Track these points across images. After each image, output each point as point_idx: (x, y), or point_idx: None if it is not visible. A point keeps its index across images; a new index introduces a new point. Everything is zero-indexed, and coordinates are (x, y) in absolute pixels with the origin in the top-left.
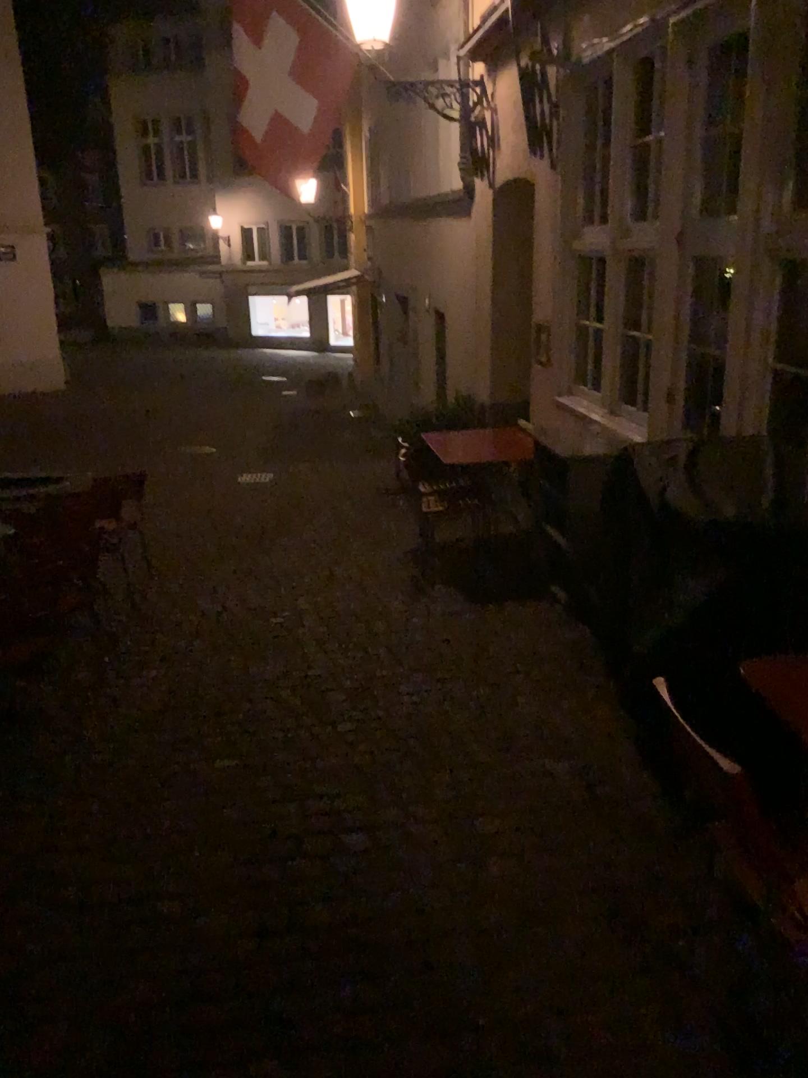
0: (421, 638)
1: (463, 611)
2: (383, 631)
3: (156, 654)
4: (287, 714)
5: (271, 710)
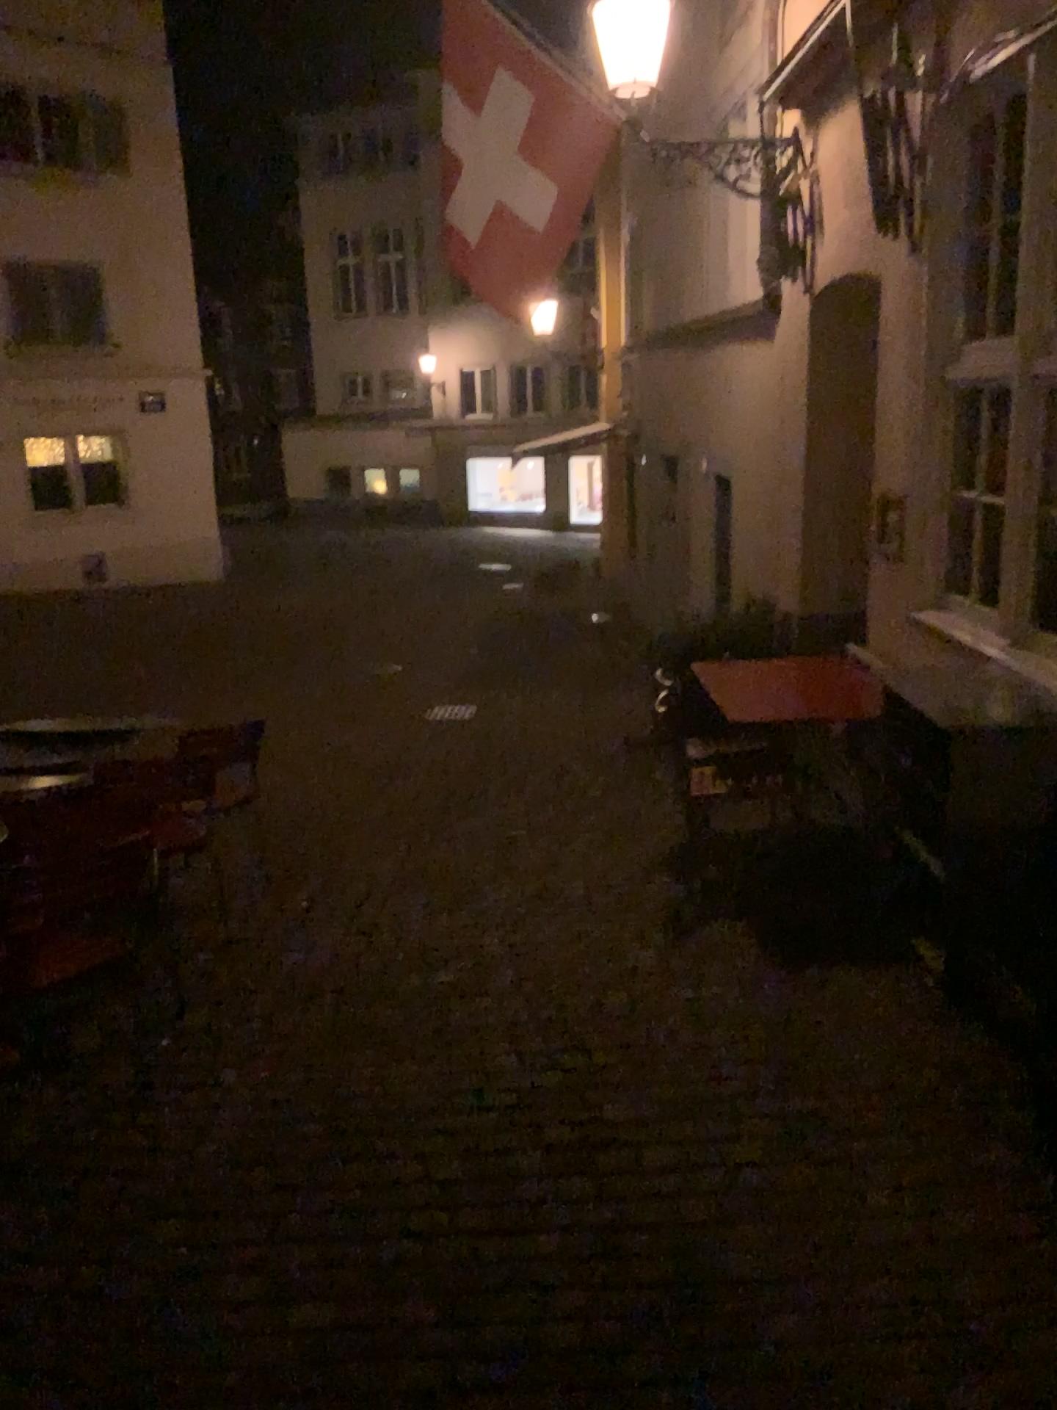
0: (687, 1030)
1: (760, 976)
2: (621, 1009)
3: (243, 1033)
4: (440, 1189)
5: (413, 1177)
